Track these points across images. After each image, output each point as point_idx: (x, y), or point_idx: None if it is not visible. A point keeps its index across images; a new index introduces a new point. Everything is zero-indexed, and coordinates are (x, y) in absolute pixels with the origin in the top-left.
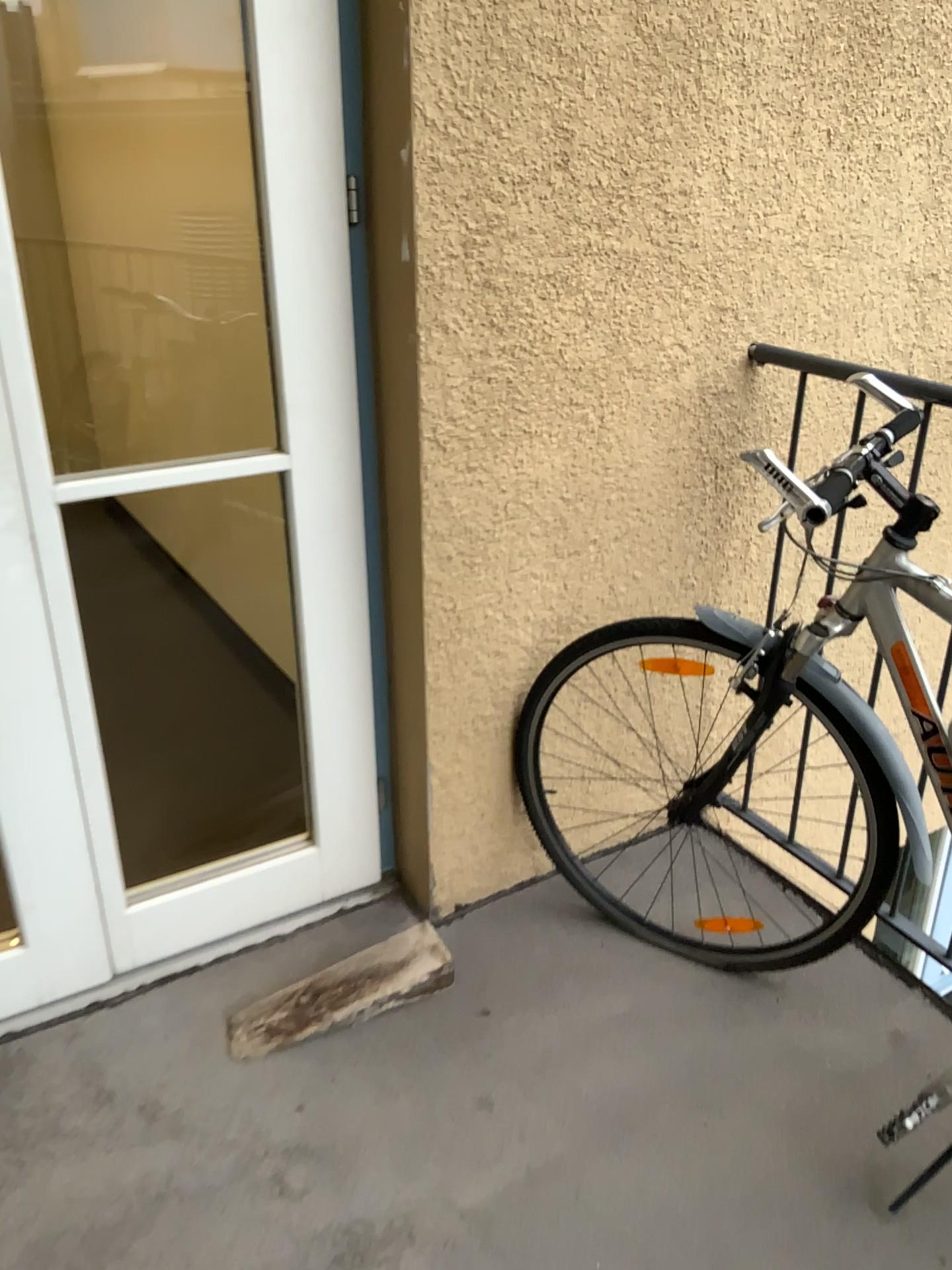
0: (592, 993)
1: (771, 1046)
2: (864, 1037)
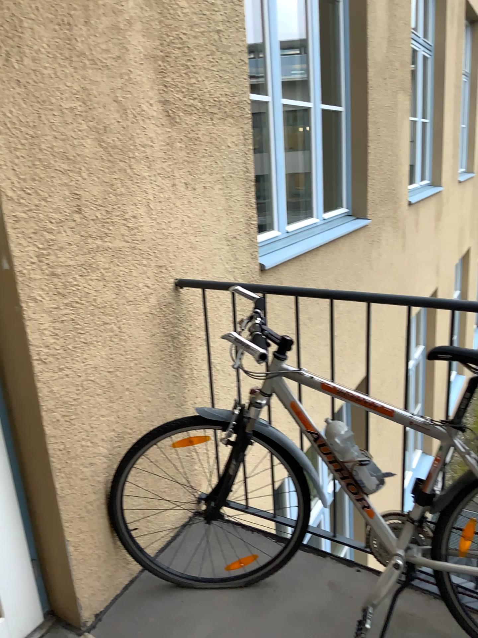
0: (188, 630)
1: (282, 615)
2: (318, 590)
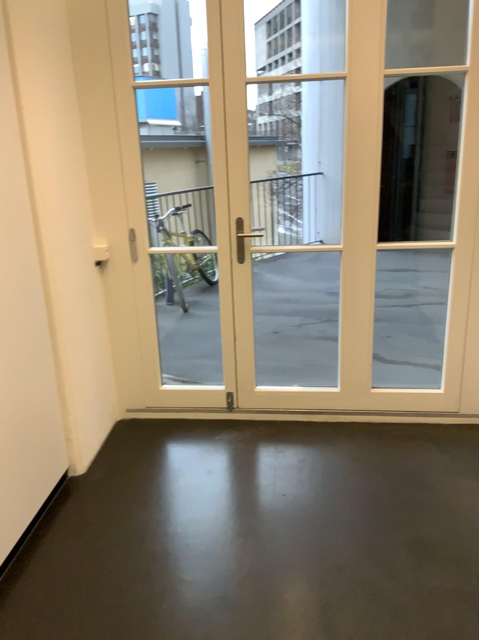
0: None
1: None
2: None
